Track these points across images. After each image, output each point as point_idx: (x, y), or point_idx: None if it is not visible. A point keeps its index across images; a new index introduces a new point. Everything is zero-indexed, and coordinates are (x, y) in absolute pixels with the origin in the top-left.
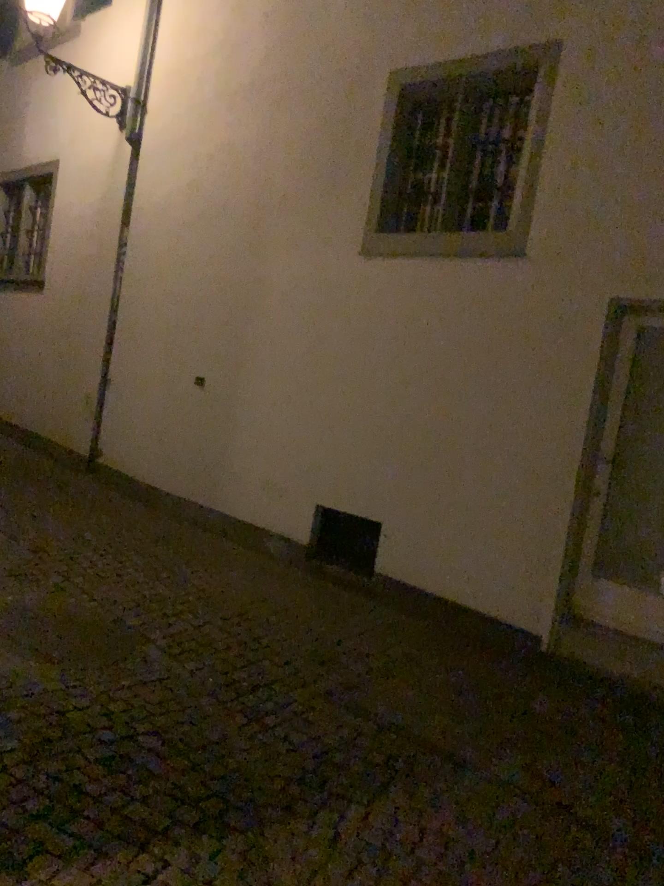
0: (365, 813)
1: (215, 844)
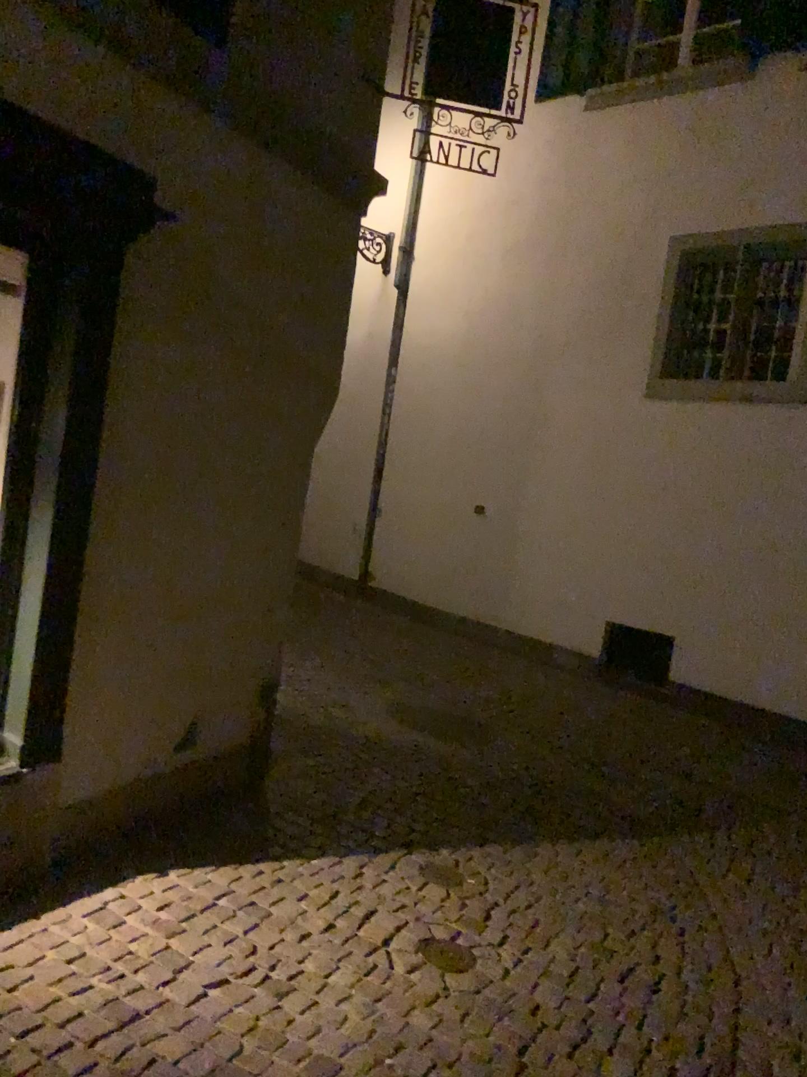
0: (729, 832)
1: (640, 838)
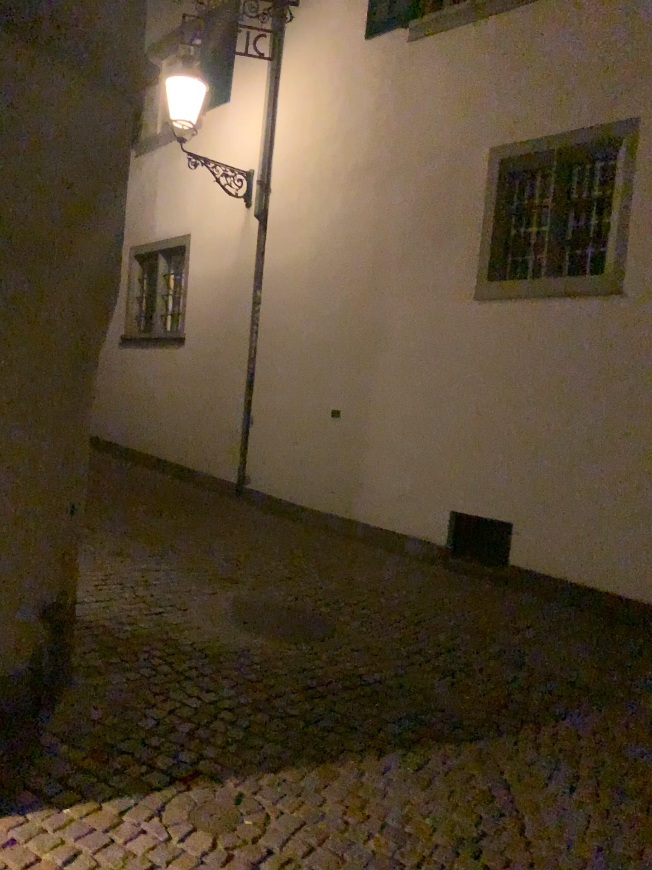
0: (556, 730)
1: (458, 746)
